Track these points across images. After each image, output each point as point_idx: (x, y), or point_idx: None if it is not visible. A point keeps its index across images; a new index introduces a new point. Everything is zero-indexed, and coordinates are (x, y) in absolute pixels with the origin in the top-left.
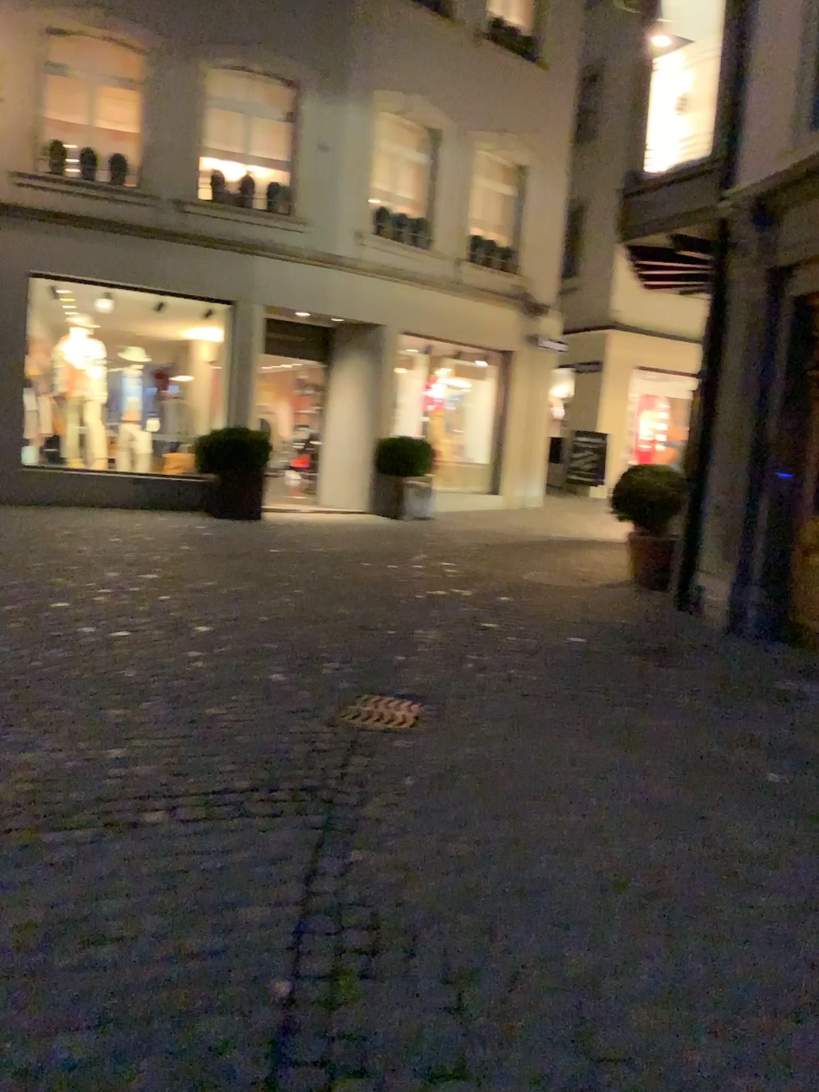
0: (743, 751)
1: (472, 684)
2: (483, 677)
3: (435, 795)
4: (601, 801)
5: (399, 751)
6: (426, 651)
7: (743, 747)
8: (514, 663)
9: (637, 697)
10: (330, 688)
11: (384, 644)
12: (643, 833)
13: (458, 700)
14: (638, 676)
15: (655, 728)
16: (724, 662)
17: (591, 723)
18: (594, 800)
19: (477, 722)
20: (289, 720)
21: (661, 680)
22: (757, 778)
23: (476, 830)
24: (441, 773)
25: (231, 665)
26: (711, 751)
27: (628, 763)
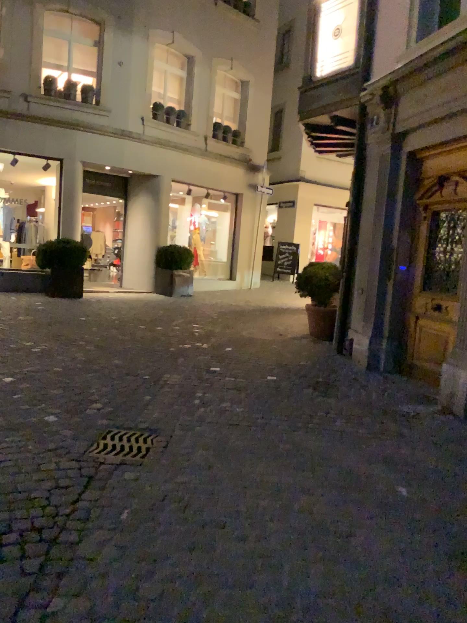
0: (382, 469)
1: (194, 416)
2: (204, 410)
3: (144, 526)
4: (276, 524)
5: (125, 482)
6: (167, 390)
7: (382, 465)
8: (227, 398)
9: (309, 424)
10: (89, 424)
11: (139, 386)
12: (306, 558)
13: (182, 431)
14: (311, 406)
15: (320, 451)
16: (368, 393)
17: (275, 448)
18: (270, 524)
19: (192, 451)
20: (46, 456)
21: (326, 409)
22: (393, 494)
23: (169, 563)
24: (154, 503)
25: (18, 409)
26: (359, 470)
27: (298, 485)
